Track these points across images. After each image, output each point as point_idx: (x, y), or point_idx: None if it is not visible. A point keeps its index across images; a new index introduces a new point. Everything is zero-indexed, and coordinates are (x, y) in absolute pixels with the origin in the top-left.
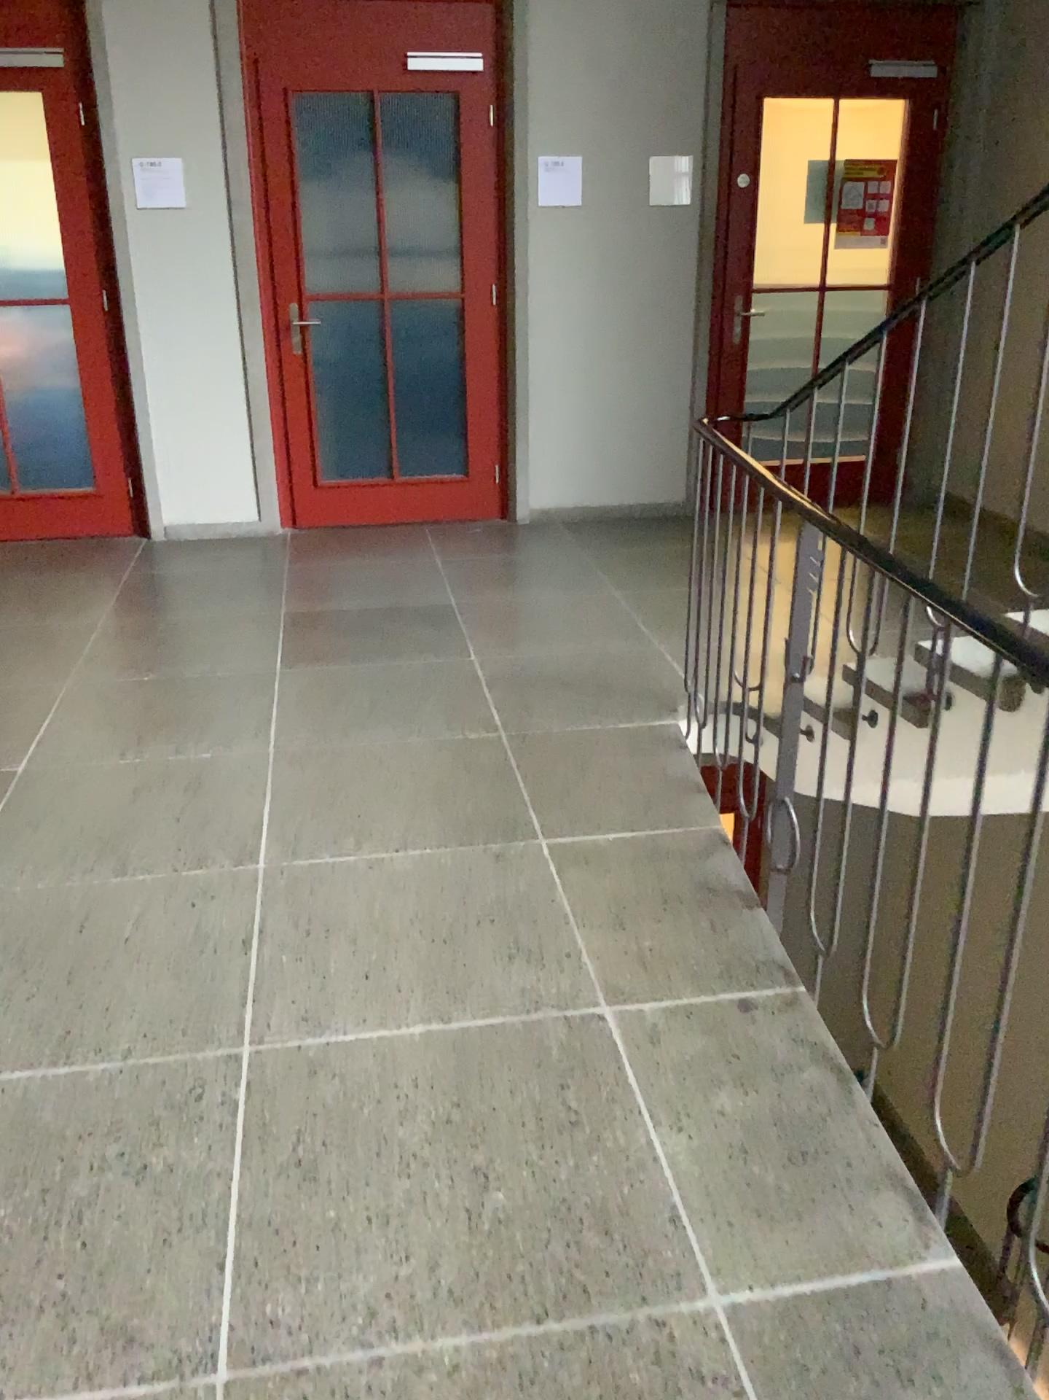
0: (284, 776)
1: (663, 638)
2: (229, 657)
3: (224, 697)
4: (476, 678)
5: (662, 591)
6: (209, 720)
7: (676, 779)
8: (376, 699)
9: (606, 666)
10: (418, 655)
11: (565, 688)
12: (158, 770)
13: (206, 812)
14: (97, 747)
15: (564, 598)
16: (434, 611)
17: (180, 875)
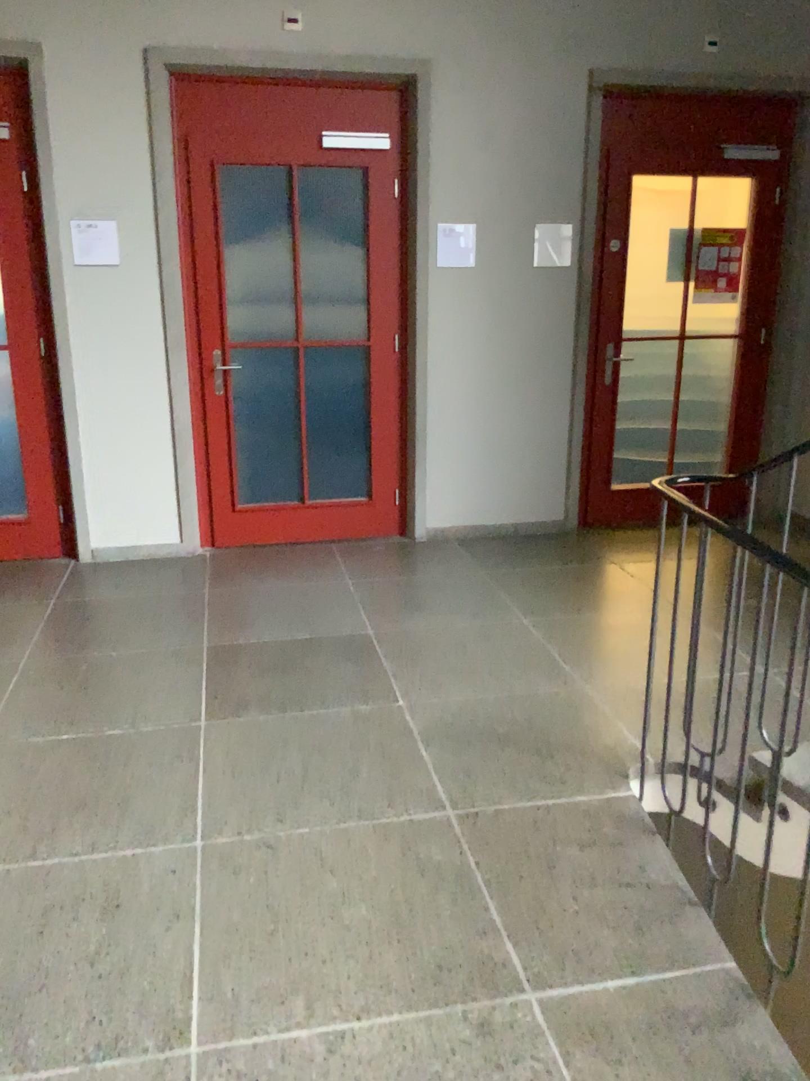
0: (216, 889)
1: (582, 675)
2: (153, 708)
3: (147, 764)
4: (409, 734)
5: (566, 617)
6: (131, 798)
7: (656, 884)
8: (308, 763)
9: (536, 713)
10: (345, 702)
11: (502, 744)
12: (71, 878)
13: (125, 953)
14: (5, 843)
15: (476, 626)
16: (354, 644)
17: (89, 1078)
